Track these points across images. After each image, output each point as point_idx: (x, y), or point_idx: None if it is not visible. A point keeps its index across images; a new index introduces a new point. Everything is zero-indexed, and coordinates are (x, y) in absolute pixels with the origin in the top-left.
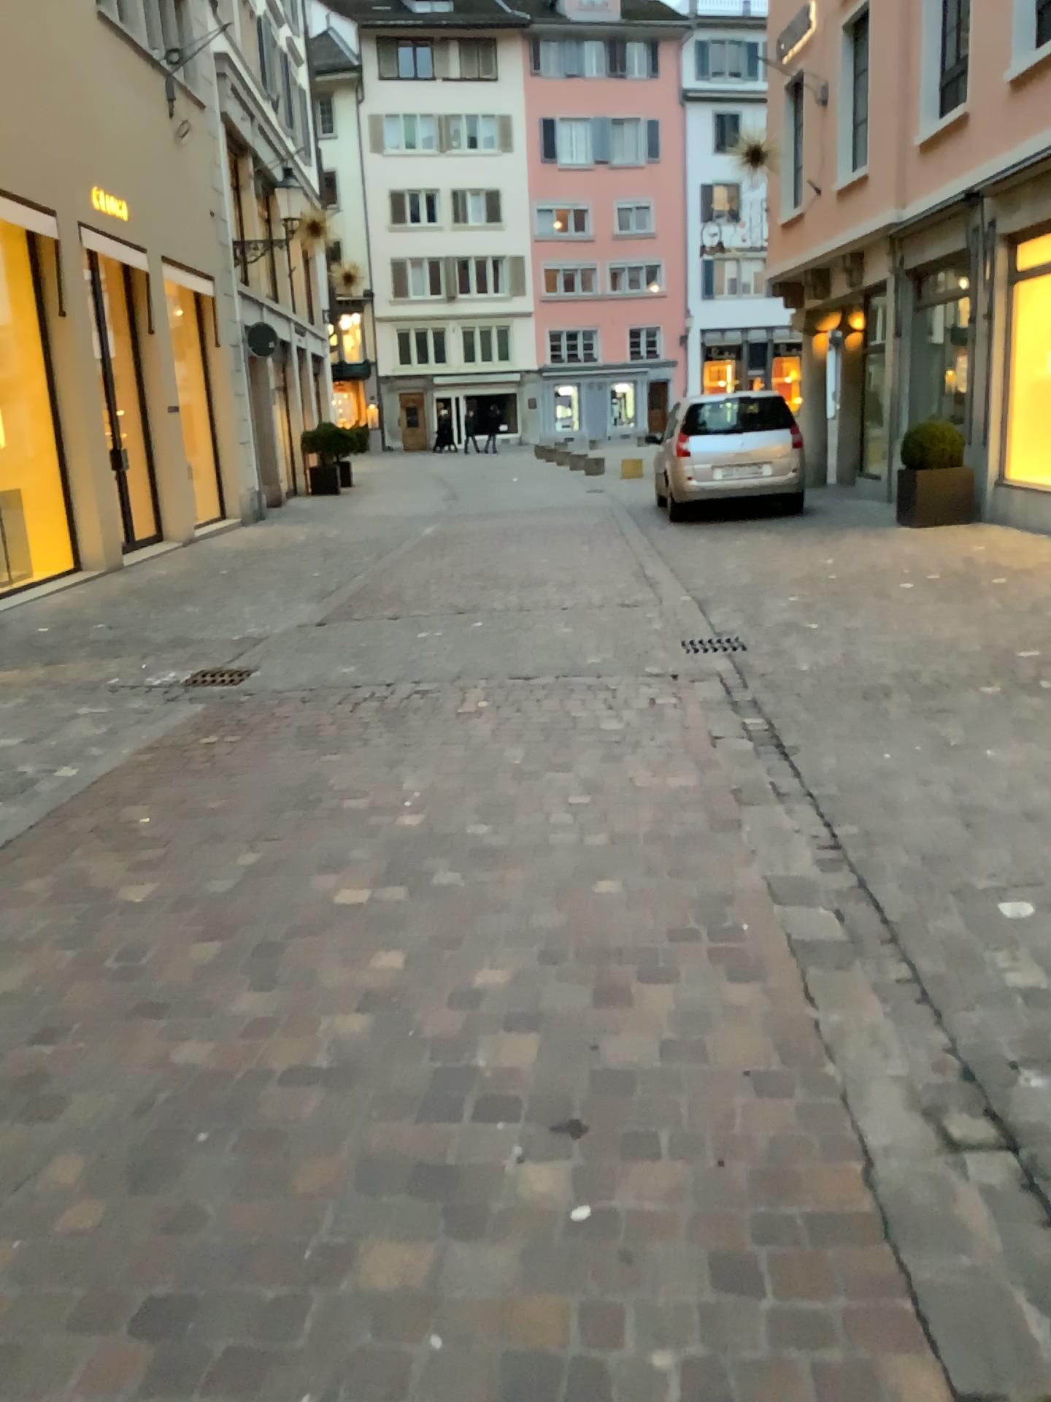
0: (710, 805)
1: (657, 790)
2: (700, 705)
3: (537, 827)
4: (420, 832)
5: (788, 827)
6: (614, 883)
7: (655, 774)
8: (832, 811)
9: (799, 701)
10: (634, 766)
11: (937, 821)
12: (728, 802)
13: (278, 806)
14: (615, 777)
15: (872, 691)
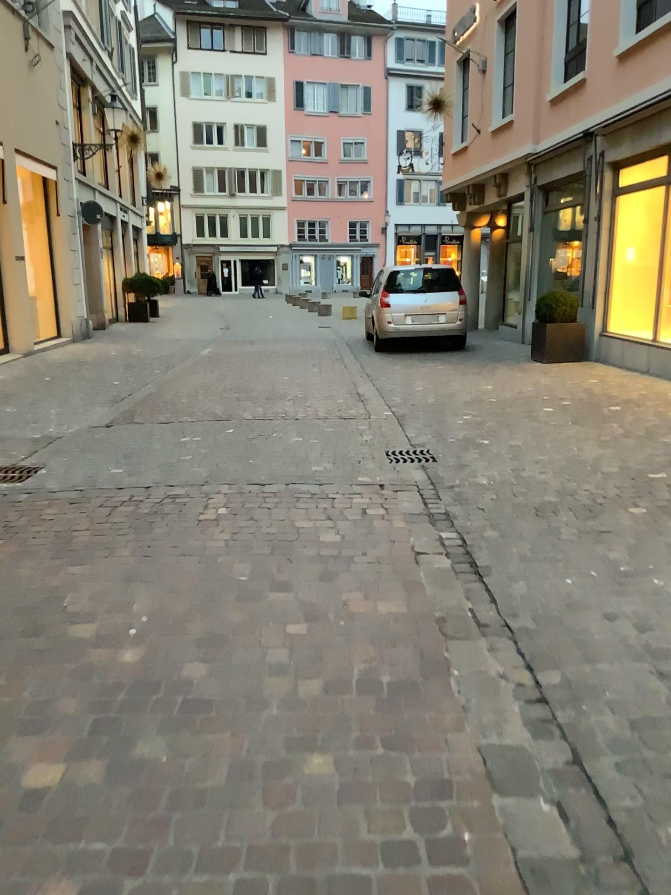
0: (417, 640)
1: (368, 619)
2: (403, 522)
3: (253, 667)
4: (137, 673)
5: (493, 672)
6: (324, 754)
7: (365, 598)
8: (531, 651)
9: (485, 518)
10: (347, 587)
11: (632, 669)
12: (433, 636)
13: (8, 632)
14: (330, 603)
15: (543, 510)
